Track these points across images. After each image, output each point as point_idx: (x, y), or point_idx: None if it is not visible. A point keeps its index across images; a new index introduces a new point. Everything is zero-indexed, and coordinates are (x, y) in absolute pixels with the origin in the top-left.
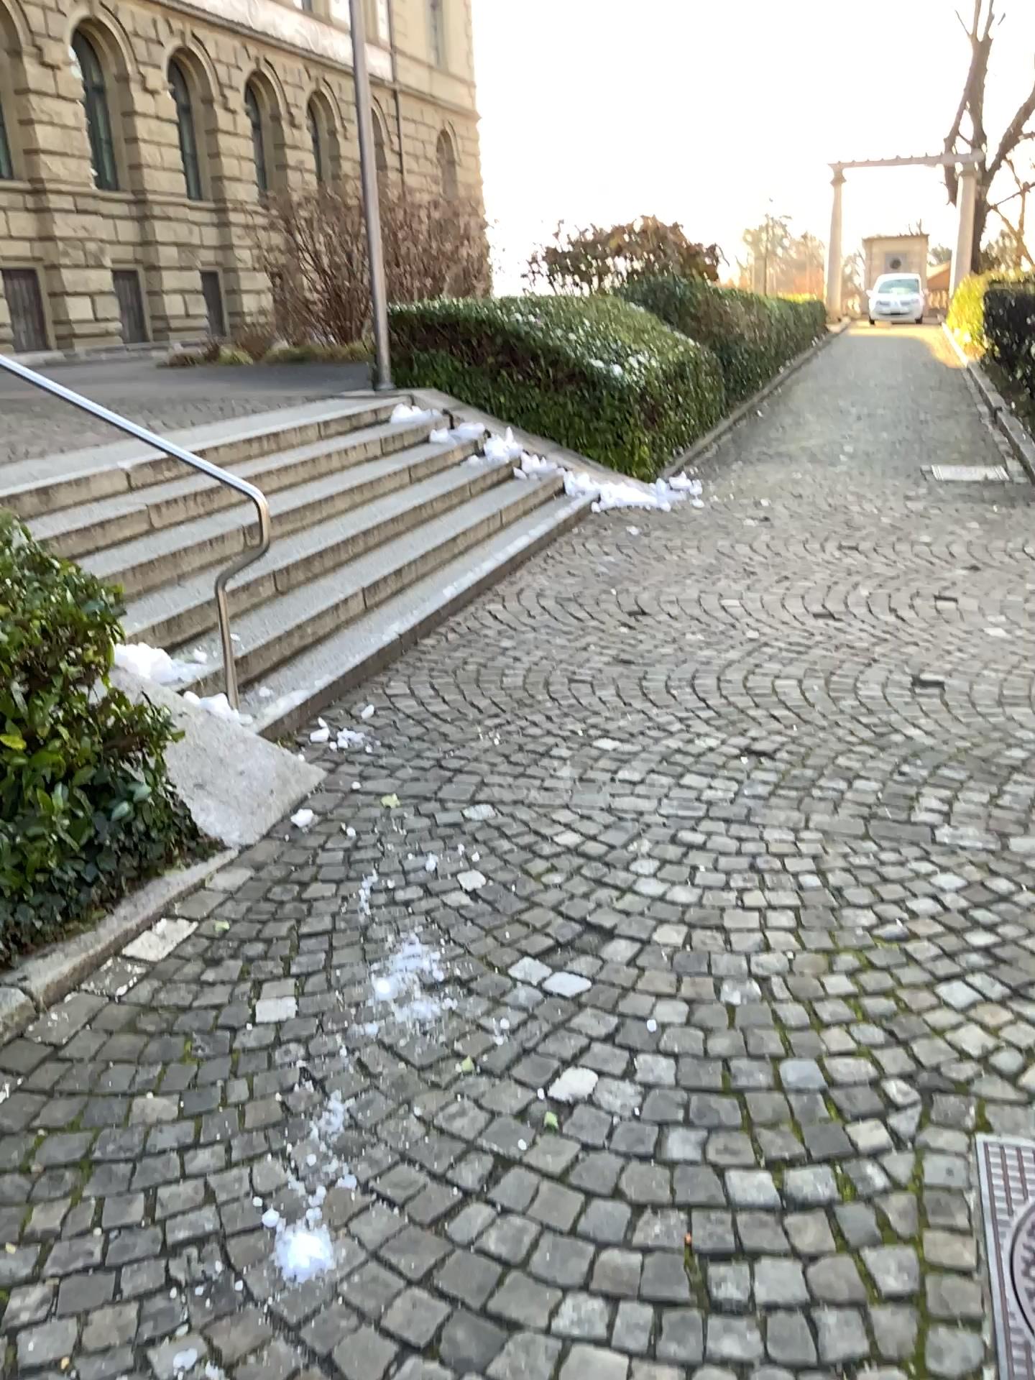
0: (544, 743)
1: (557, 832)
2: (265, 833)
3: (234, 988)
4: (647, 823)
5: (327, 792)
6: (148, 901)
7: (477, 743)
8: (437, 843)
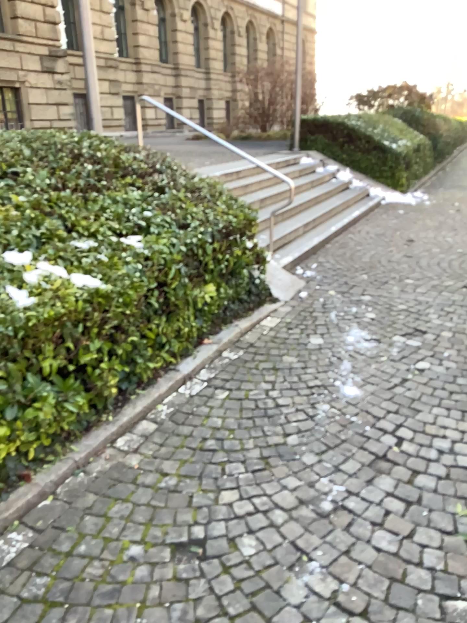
0: (381, 280)
1: (393, 305)
2: (289, 298)
3: (298, 336)
4: (426, 305)
5: (306, 288)
6: (259, 312)
7: (356, 278)
8: (351, 305)
